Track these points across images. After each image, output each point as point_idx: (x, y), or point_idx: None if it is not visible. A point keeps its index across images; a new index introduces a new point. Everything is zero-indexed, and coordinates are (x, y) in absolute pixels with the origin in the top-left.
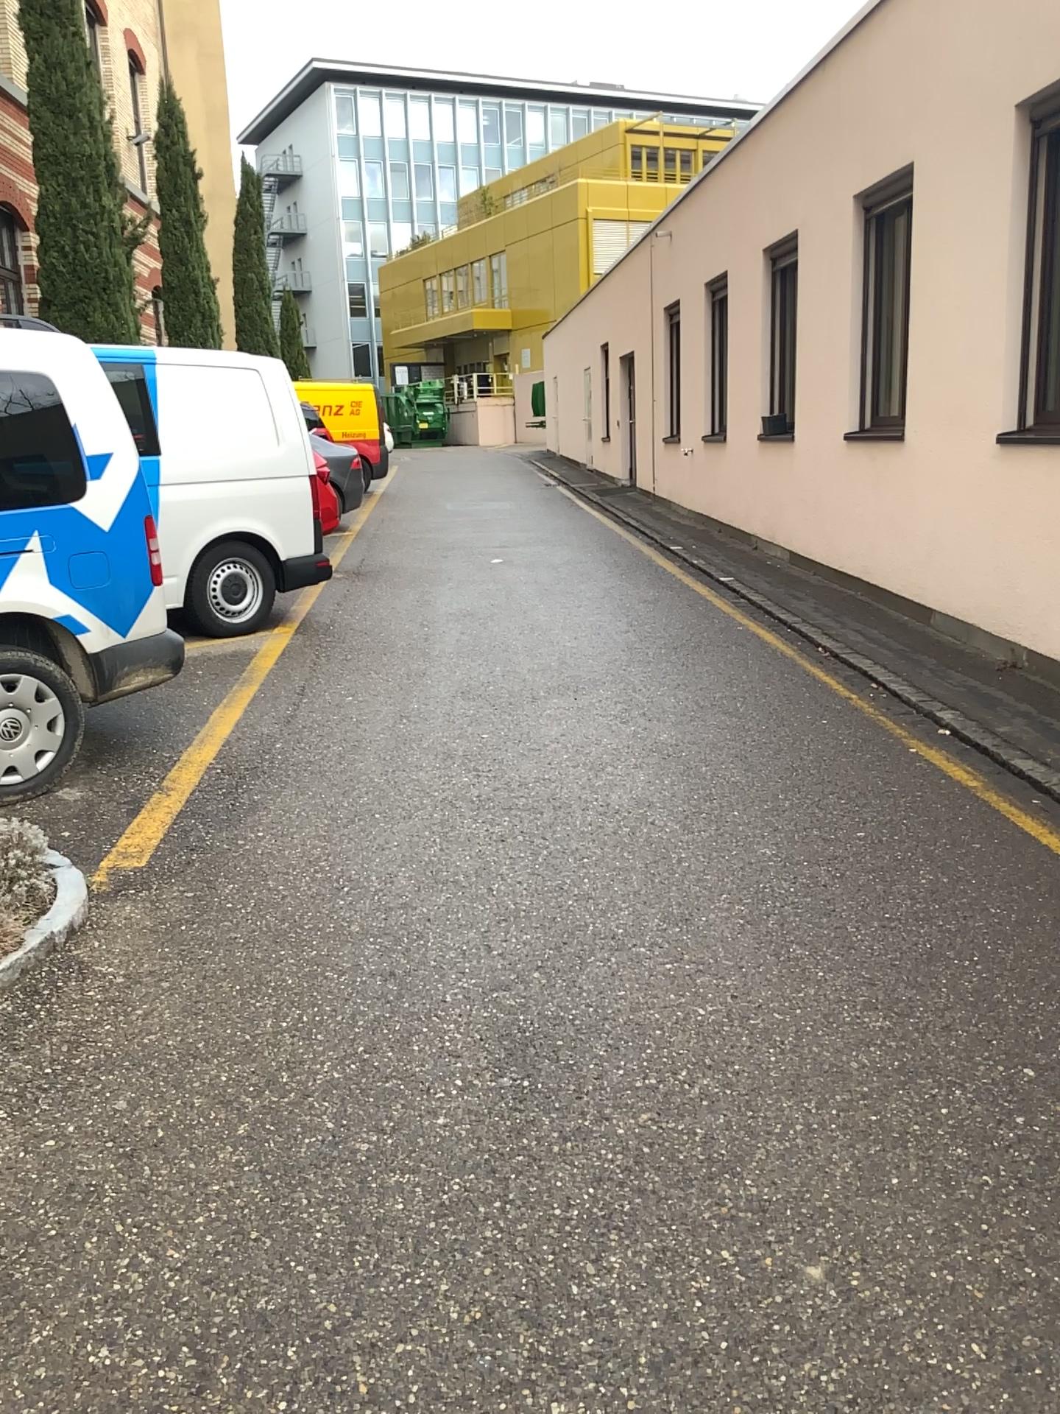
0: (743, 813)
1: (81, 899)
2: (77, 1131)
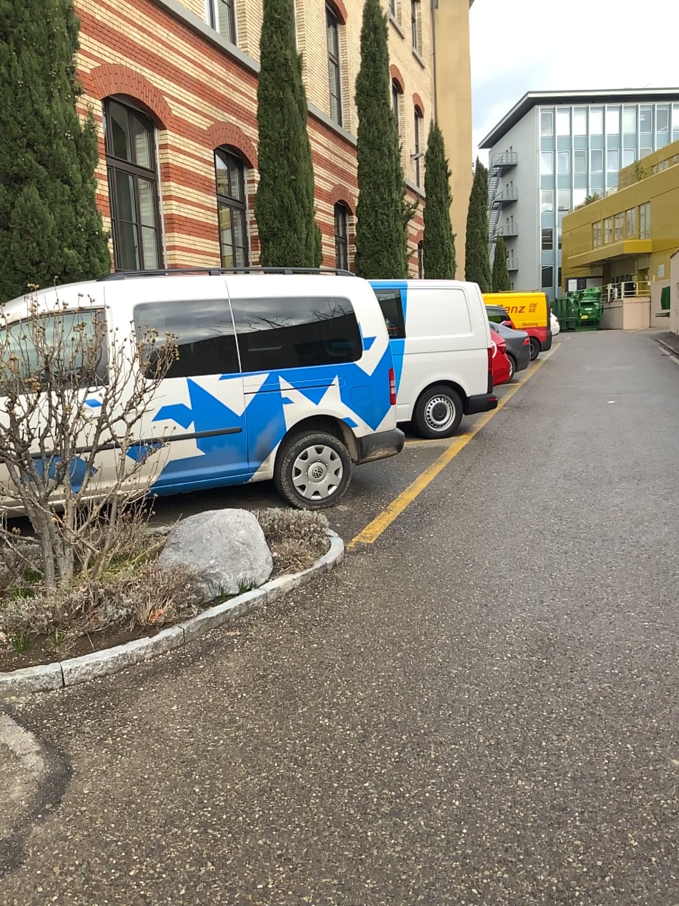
0: None
1: (341, 553)
2: (327, 644)
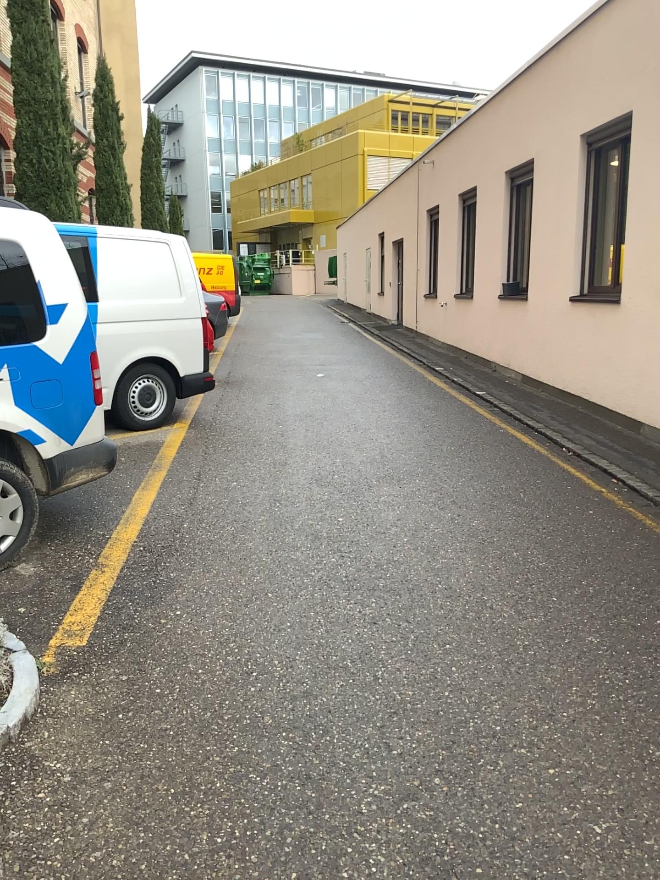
0: (559, 598)
1: (34, 686)
2: None
